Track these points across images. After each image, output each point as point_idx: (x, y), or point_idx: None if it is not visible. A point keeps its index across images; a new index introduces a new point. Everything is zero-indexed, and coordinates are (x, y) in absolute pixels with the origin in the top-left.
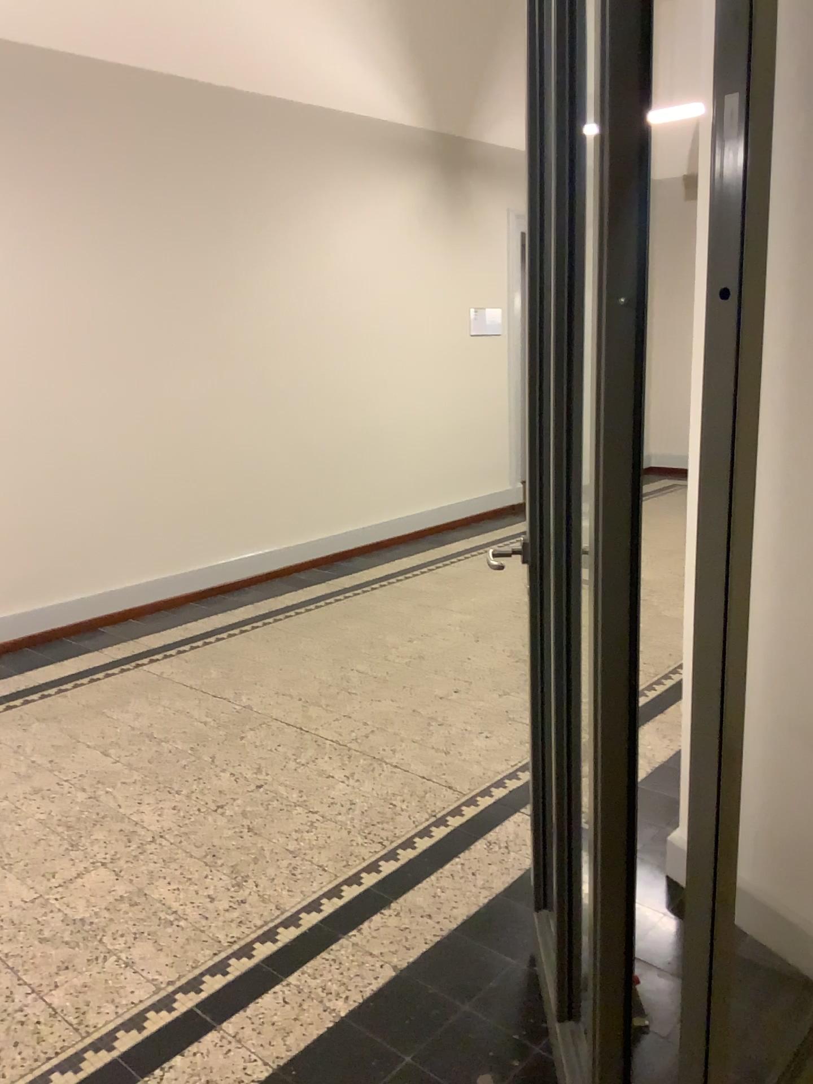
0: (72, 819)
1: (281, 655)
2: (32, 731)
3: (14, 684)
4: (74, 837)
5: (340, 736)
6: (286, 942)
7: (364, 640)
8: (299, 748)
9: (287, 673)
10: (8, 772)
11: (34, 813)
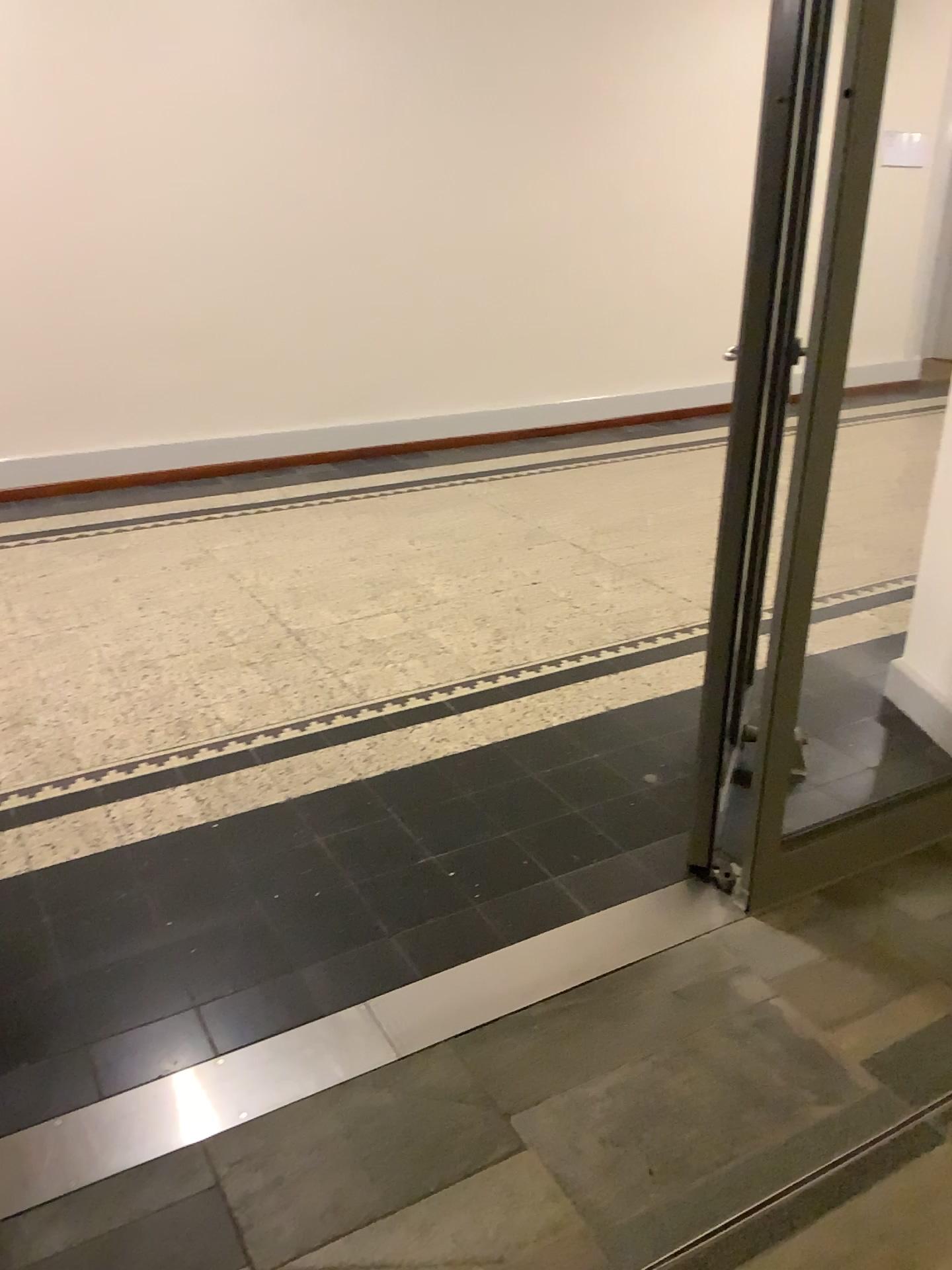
0: (376, 576)
1: (587, 488)
2: (354, 515)
3: (343, 480)
4: (376, 587)
5: (621, 556)
6: (526, 675)
7: (673, 486)
8: (579, 558)
9: (587, 503)
10: (330, 539)
11: (347, 567)
